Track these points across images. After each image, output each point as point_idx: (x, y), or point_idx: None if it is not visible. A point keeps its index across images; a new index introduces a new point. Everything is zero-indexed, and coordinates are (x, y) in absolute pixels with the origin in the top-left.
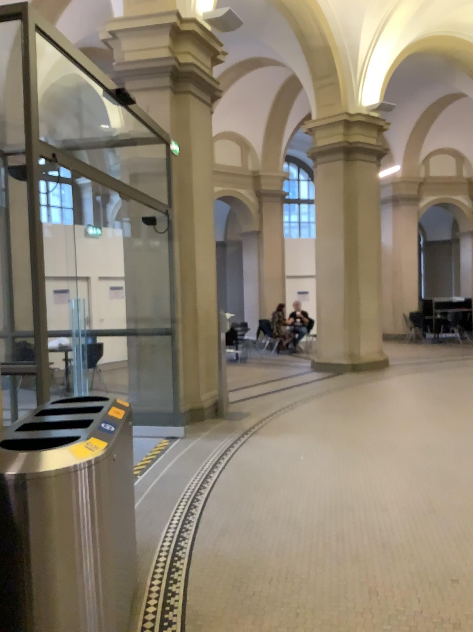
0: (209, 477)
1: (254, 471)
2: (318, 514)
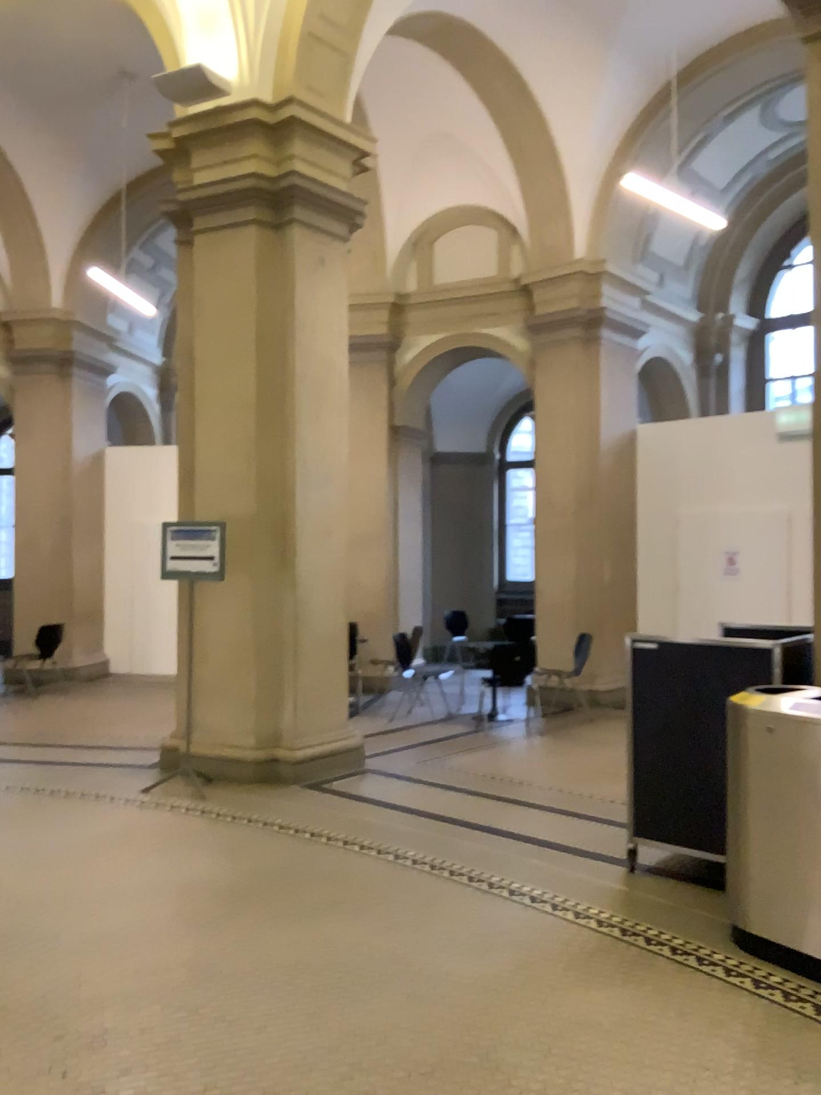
0: None
1: None
2: None
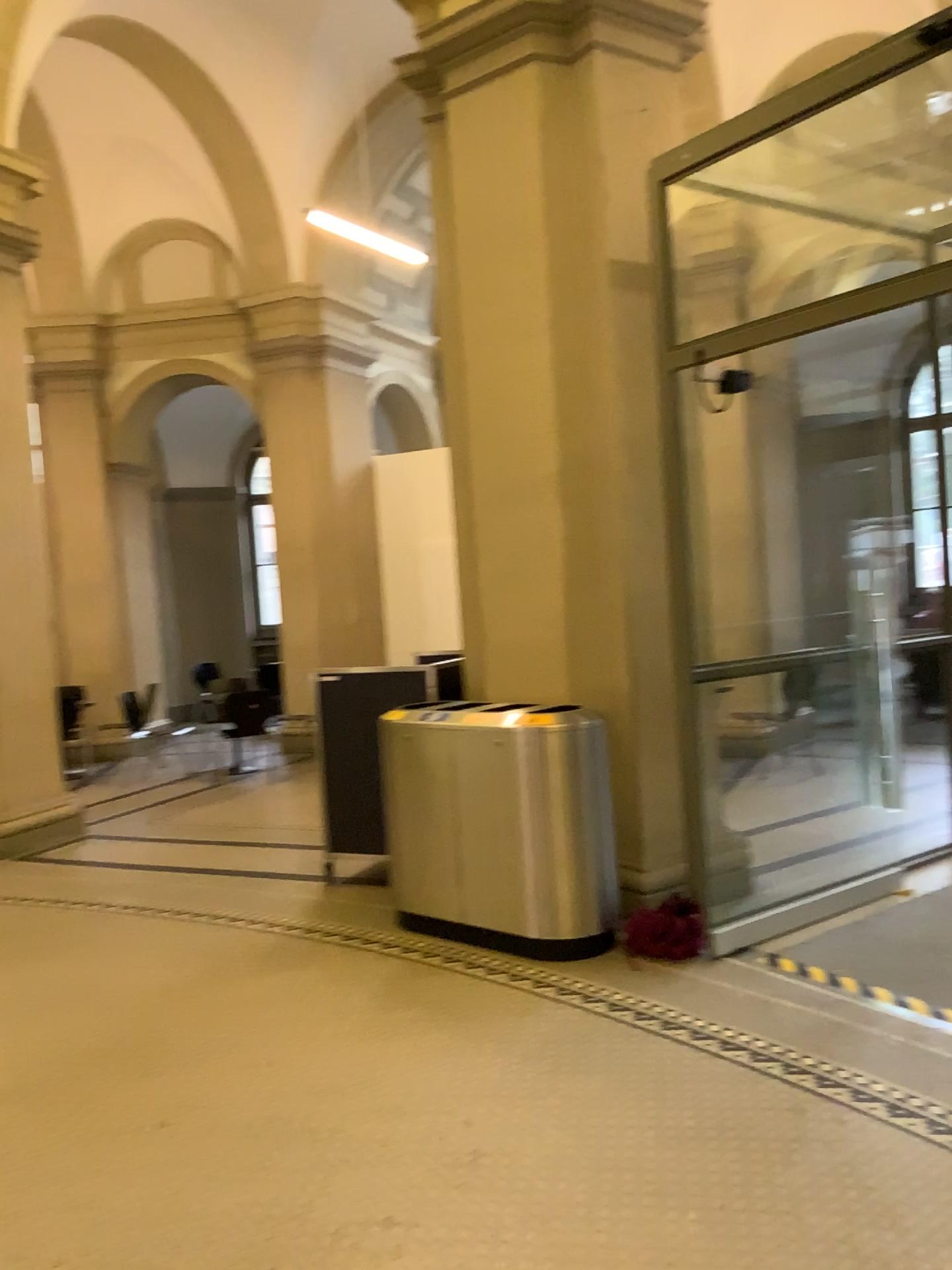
0: (868, 1093)
1: (855, 1167)
2: (485, 1116)
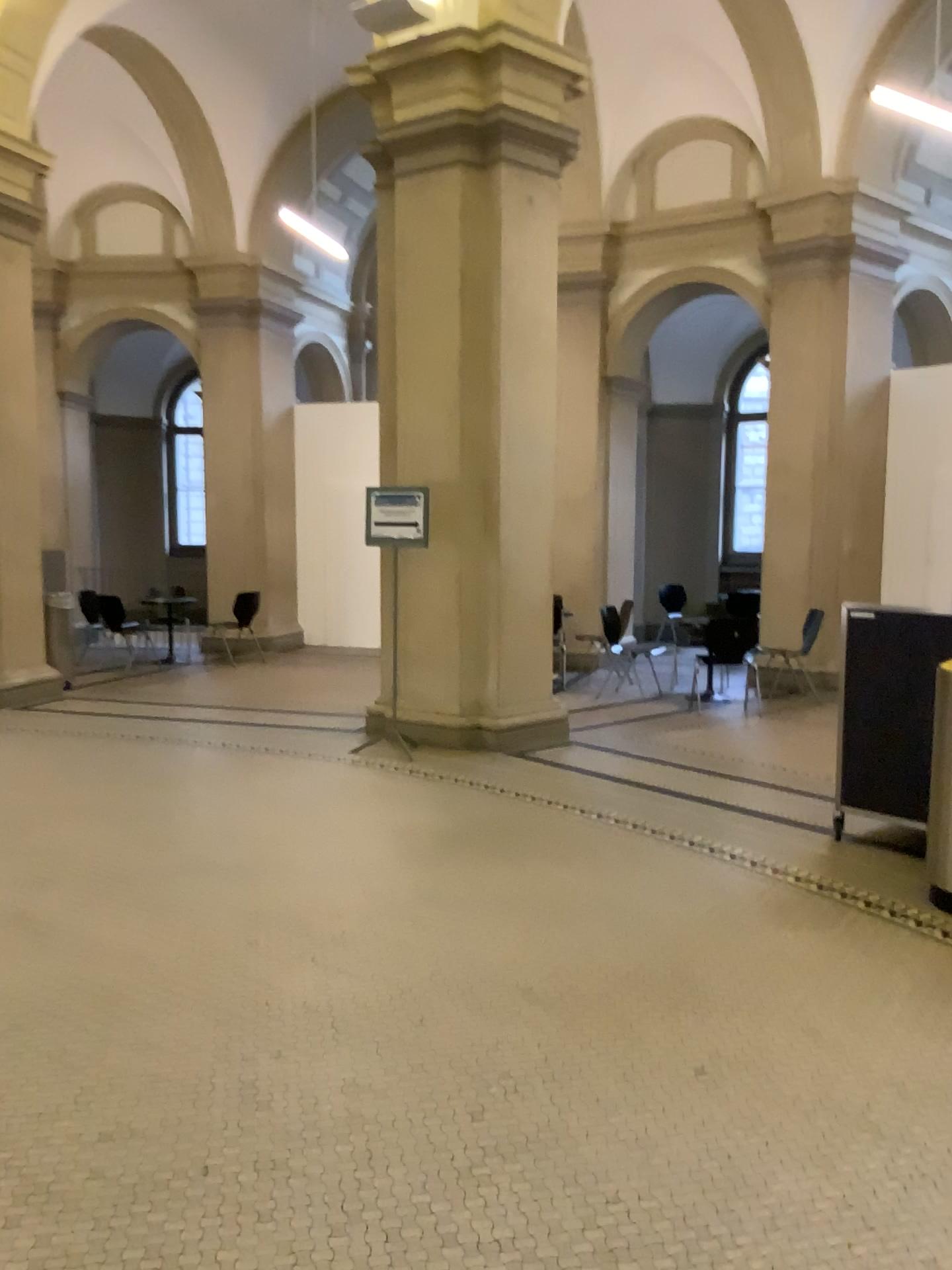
0: None
1: None
2: None
